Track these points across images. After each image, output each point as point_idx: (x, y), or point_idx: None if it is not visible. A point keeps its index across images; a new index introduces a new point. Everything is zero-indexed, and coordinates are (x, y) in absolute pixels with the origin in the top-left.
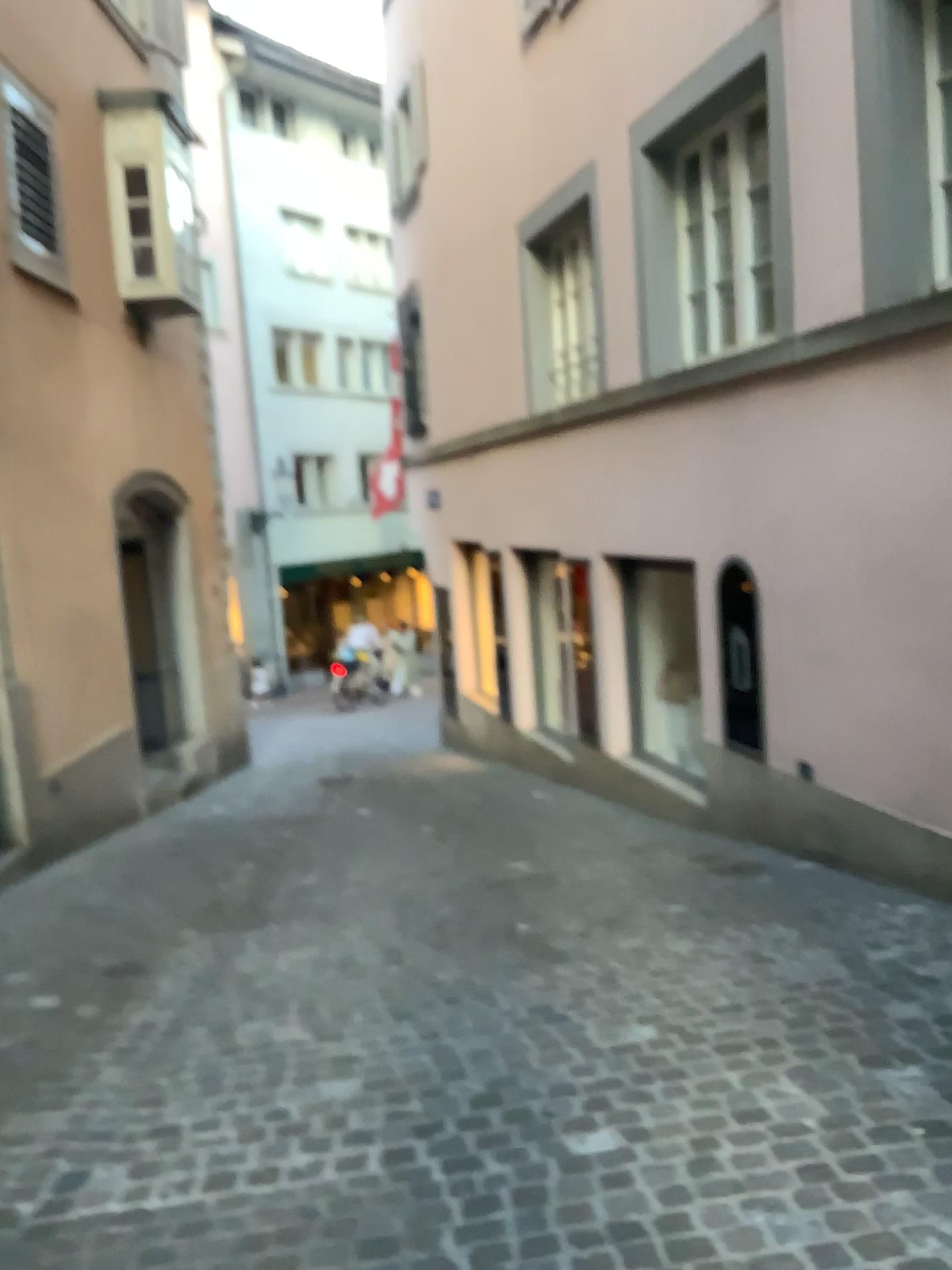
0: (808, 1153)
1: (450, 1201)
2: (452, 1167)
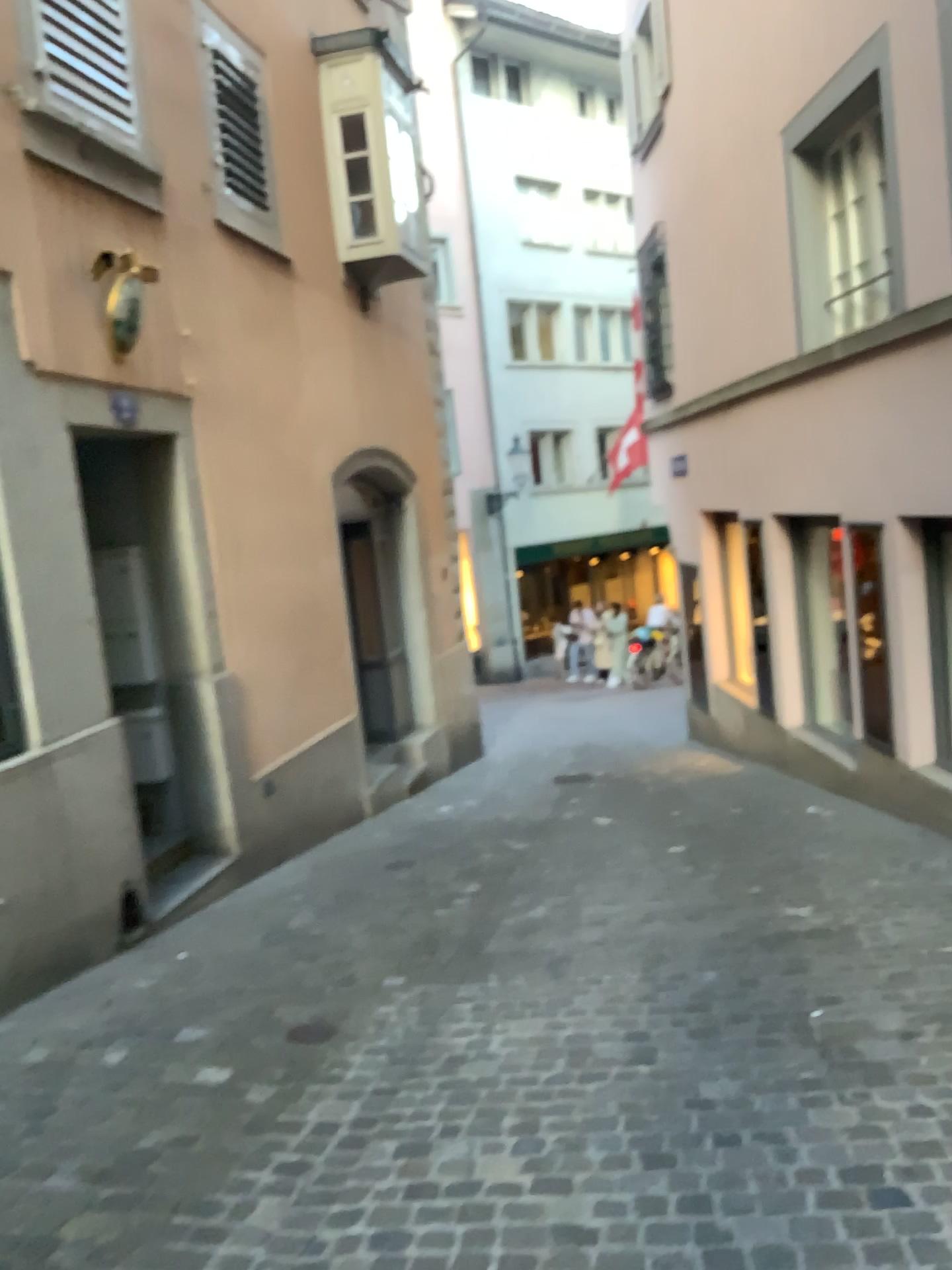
0: None
1: None
2: None
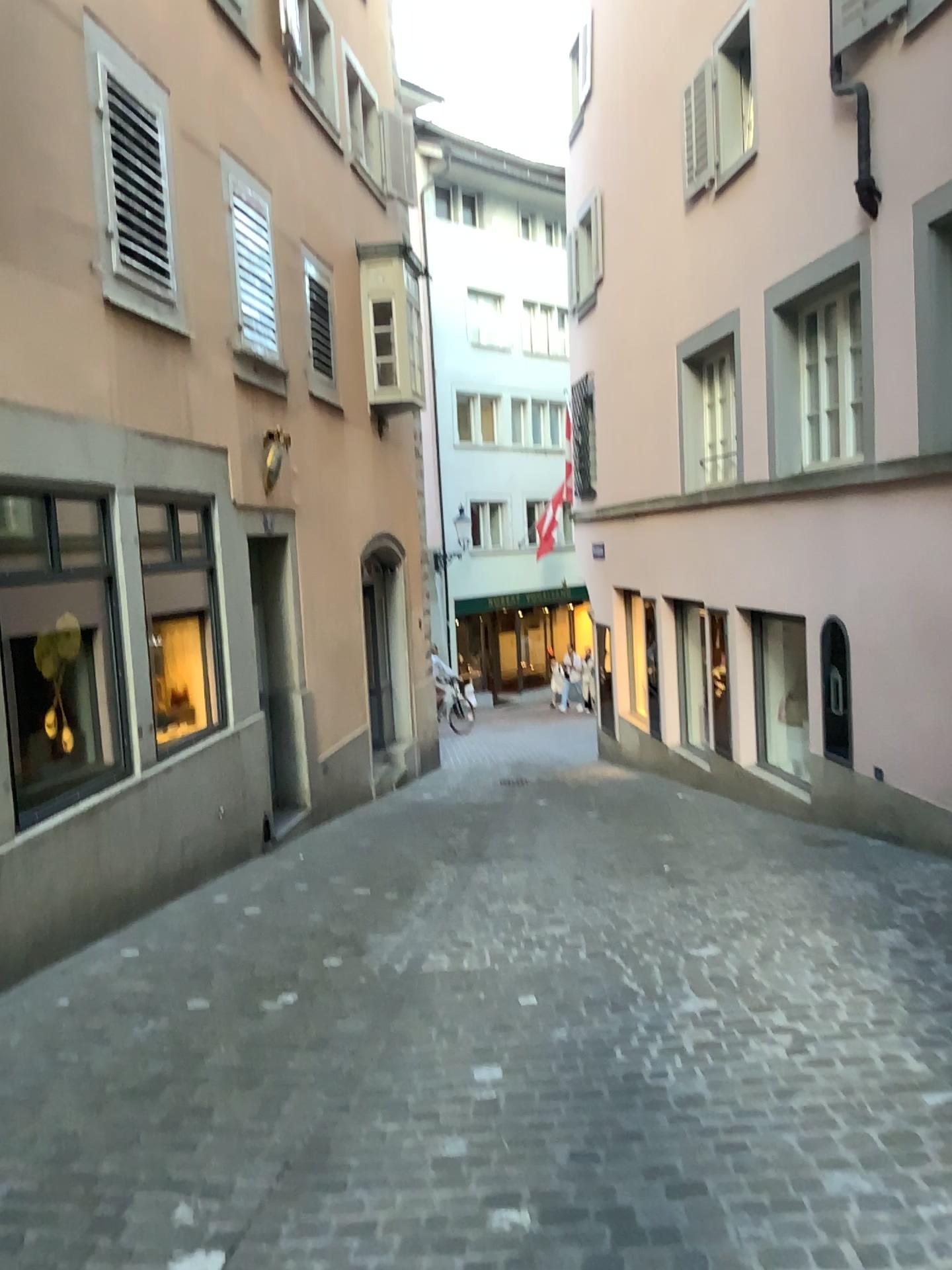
0: (821, 955)
1: (627, 967)
2: (627, 957)
